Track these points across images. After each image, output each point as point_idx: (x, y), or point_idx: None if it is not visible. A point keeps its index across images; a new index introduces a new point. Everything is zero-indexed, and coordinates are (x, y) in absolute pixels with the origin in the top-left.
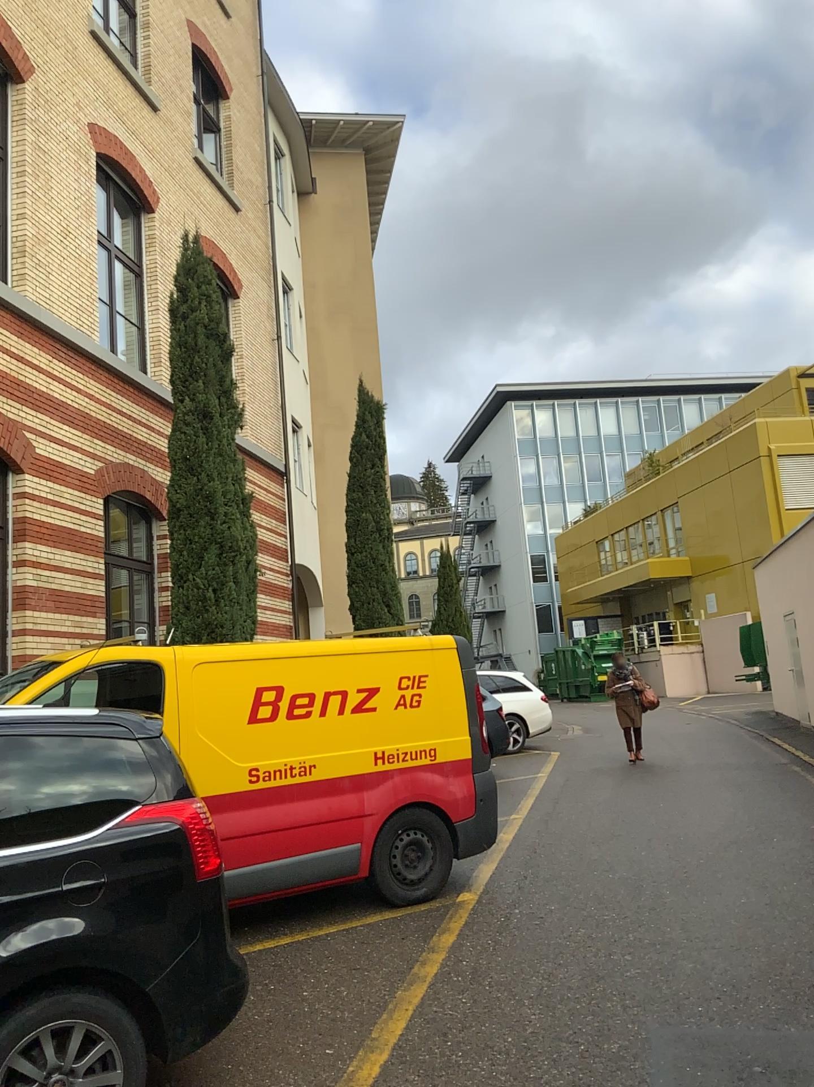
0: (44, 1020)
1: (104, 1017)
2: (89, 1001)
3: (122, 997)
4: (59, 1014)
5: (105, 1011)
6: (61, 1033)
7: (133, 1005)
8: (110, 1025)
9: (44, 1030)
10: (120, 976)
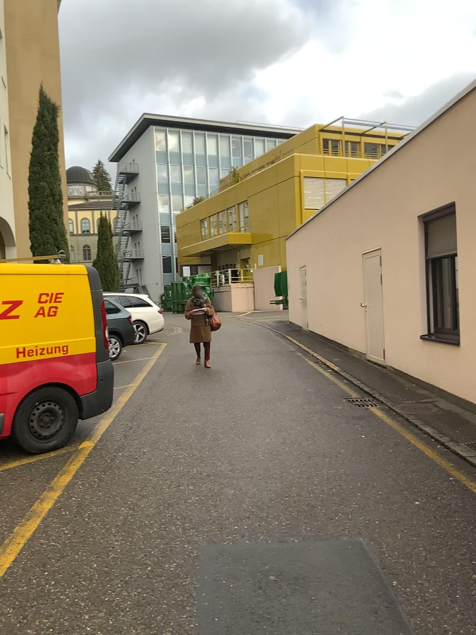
0: None
1: None
2: None
3: None
4: None
5: None
6: None
7: None
8: None
9: None
10: None
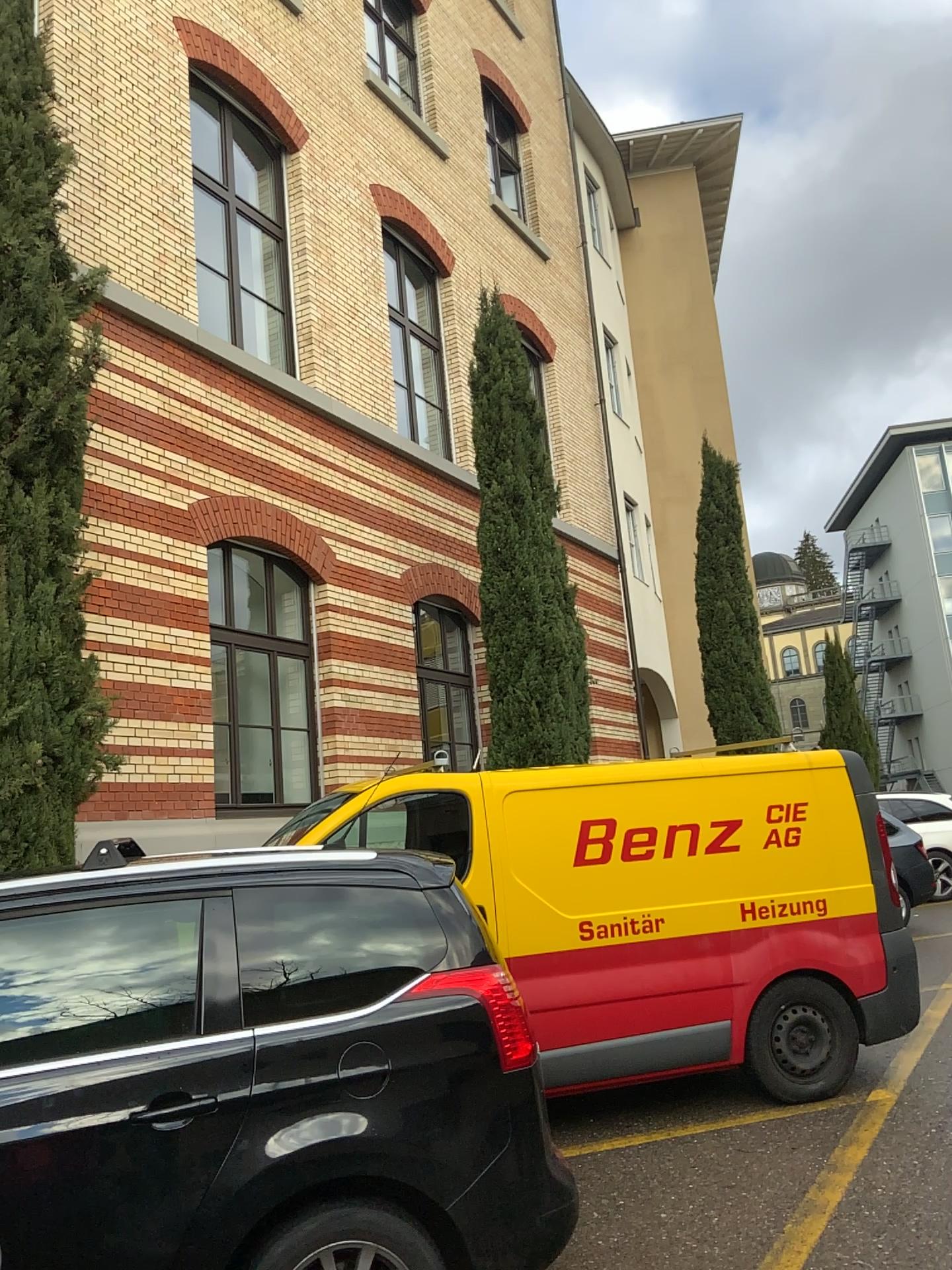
0: (325, 1239)
1: (397, 1240)
2: (380, 1218)
3: (420, 1214)
4: (343, 1232)
5: (398, 1232)
6: (347, 1256)
7: (433, 1226)
8: (404, 1252)
9: (326, 1252)
10: (417, 1186)
